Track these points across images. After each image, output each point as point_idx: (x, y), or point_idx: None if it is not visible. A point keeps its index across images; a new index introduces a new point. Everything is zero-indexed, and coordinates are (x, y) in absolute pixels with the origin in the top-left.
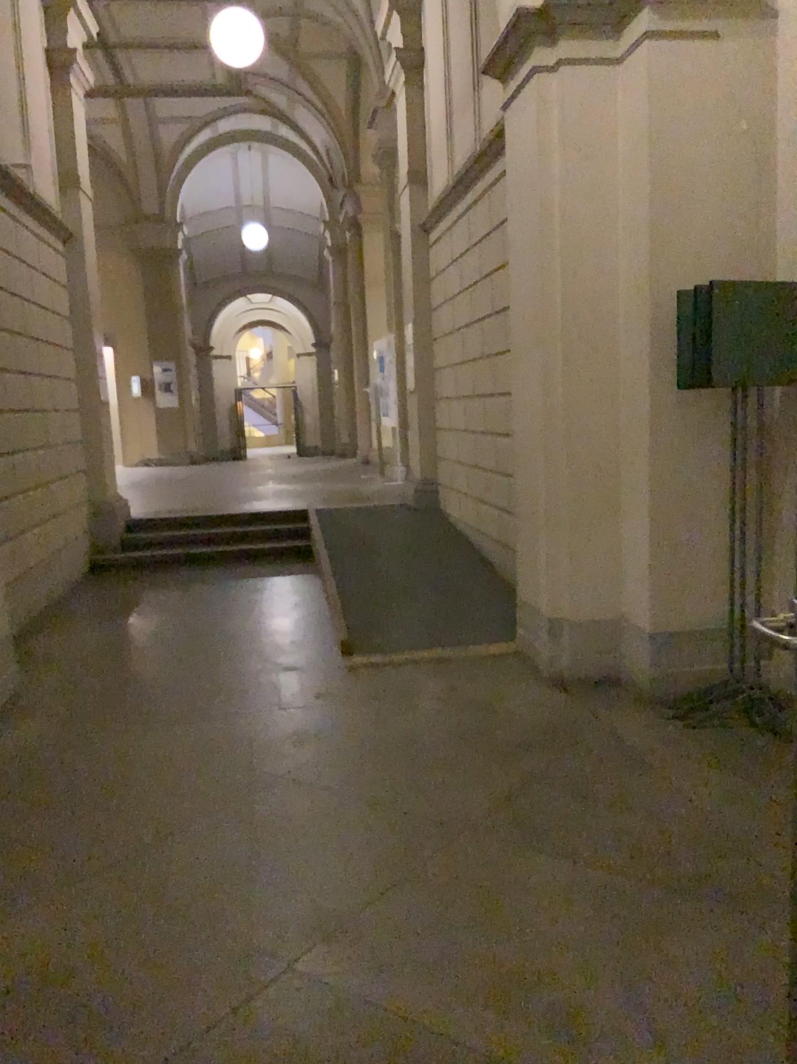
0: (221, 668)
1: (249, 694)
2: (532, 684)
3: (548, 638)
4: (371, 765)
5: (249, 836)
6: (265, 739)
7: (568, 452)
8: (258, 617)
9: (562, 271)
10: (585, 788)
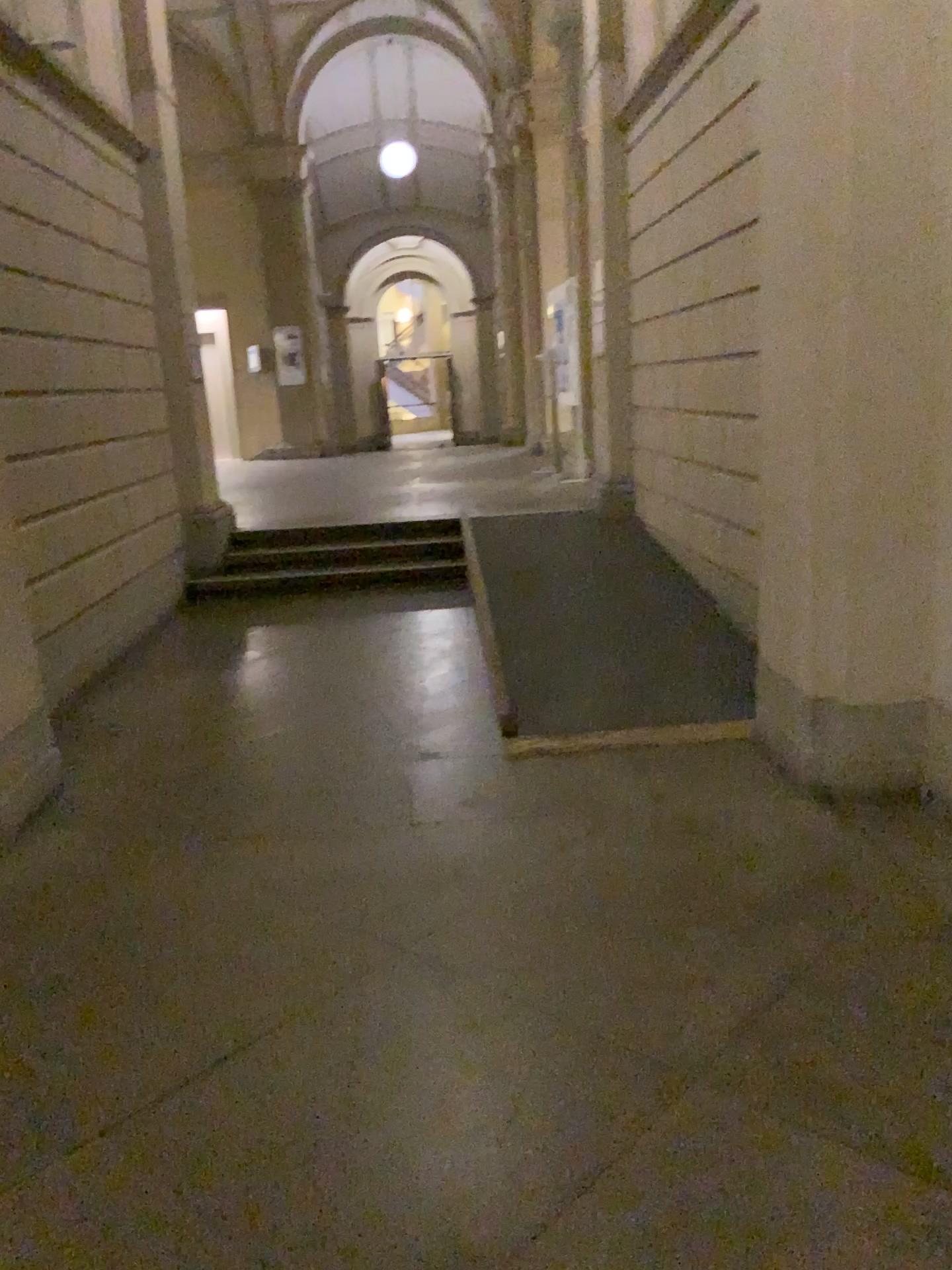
0: (334, 754)
1: (370, 799)
2: (786, 793)
3: (810, 724)
4: (545, 937)
5: (350, 1074)
6: (389, 879)
7: (852, 445)
8: (390, 674)
9: (854, 149)
10: (894, 1001)
